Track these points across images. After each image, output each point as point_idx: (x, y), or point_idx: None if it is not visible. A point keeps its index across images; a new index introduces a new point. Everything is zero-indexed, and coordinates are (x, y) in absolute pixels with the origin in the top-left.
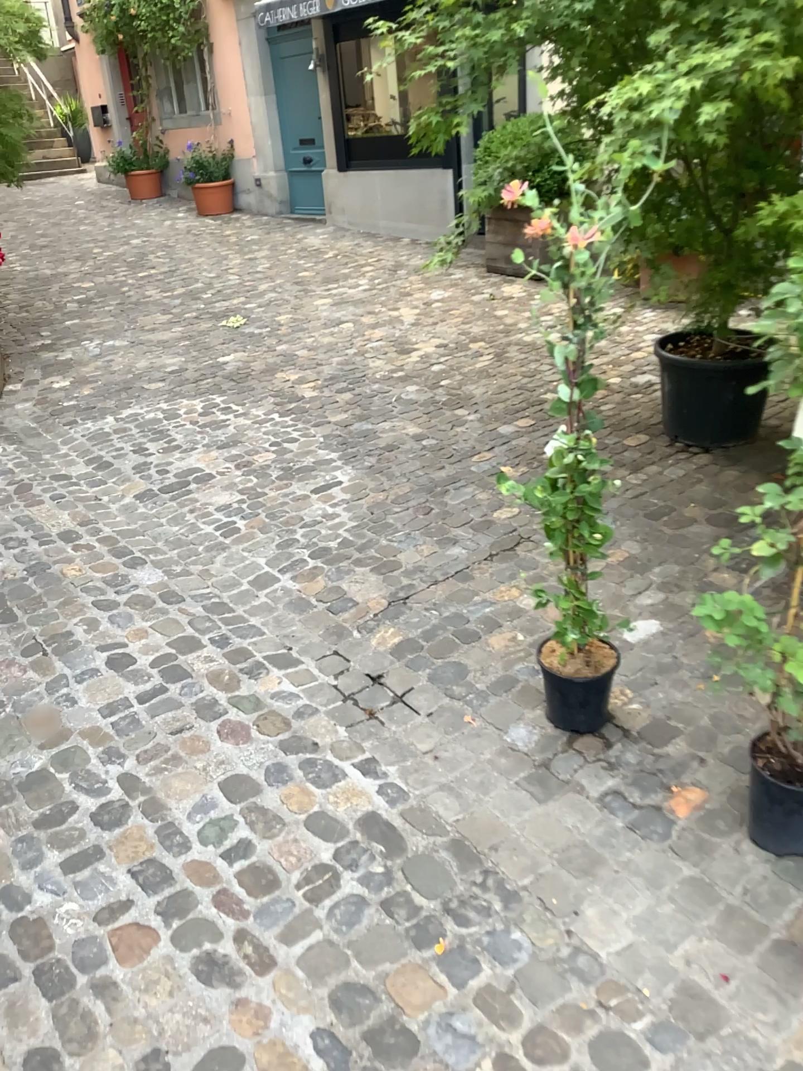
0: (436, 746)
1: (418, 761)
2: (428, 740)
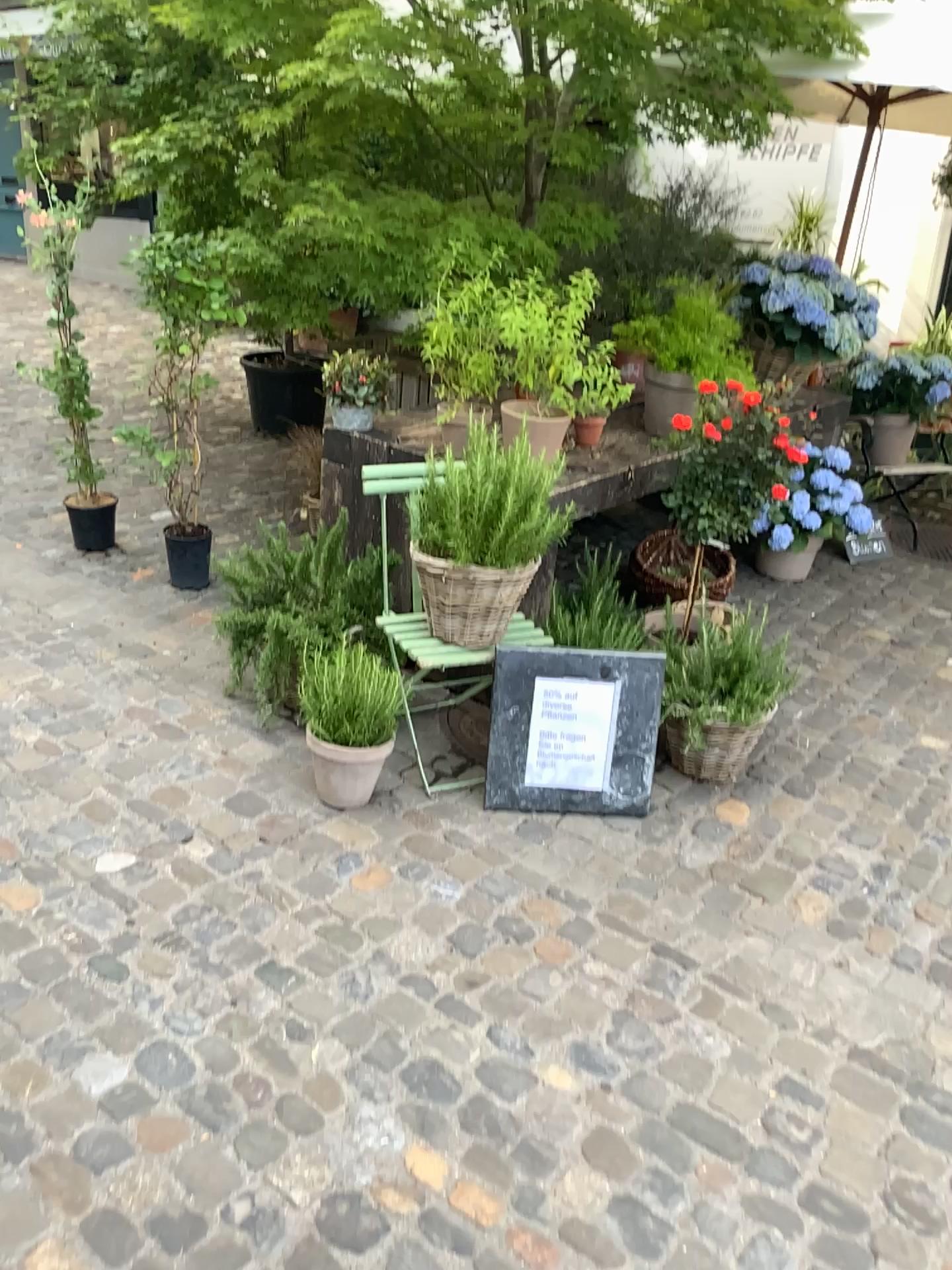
0: None
1: None
2: None
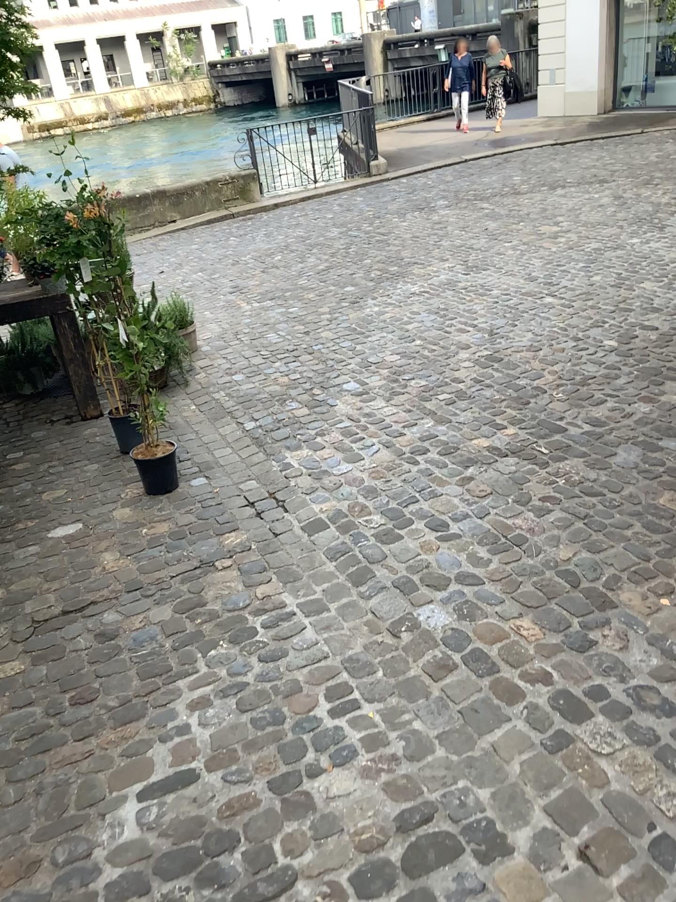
0: (246, 477)
1: (260, 469)
2: (248, 481)
